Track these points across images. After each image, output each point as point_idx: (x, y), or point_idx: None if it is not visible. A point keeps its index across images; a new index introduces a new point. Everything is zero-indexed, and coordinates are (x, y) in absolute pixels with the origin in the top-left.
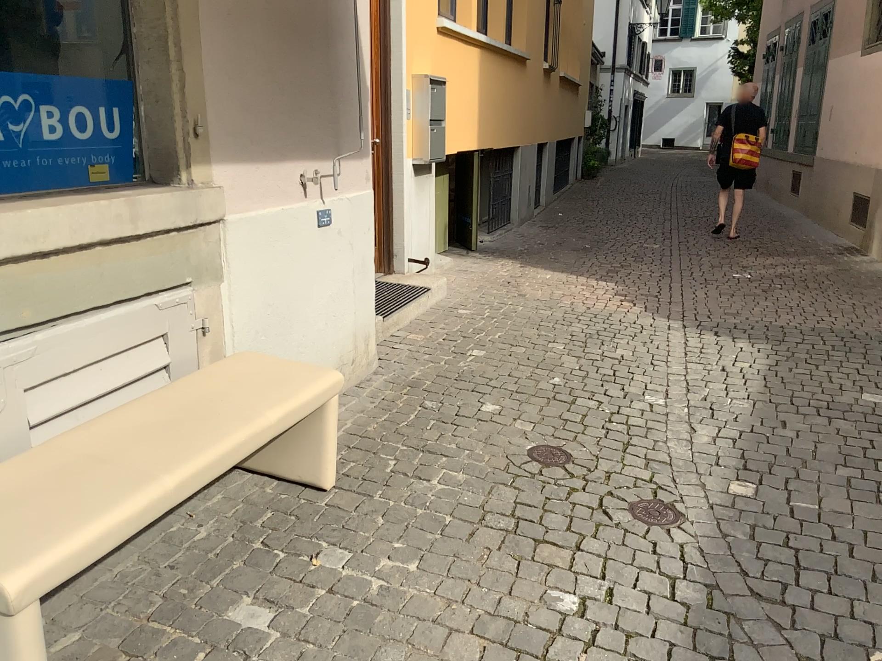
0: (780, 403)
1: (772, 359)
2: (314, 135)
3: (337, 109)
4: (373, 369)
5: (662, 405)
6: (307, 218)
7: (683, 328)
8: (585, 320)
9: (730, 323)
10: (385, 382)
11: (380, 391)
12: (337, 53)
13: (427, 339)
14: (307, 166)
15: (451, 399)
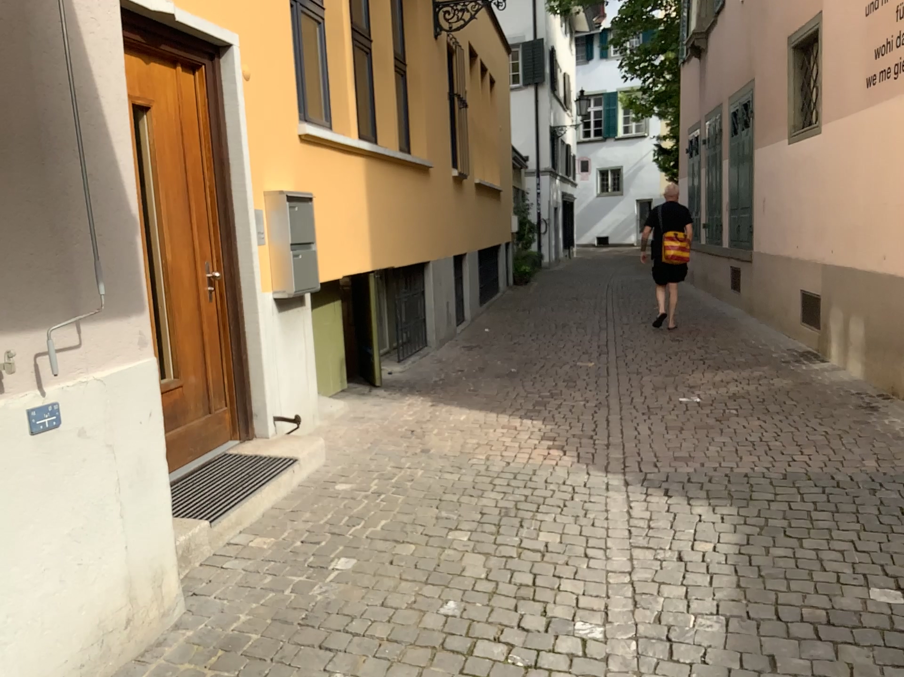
0: (763, 620)
1: (742, 534)
2: (16, 297)
3: (69, 253)
4: (173, 620)
5: (598, 641)
6: (6, 426)
7: (625, 489)
8: (498, 488)
9: (683, 475)
10: (188, 643)
11: (173, 665)
12: (59, 173)
13: (277, 545)
14: (2, 347)
15: (281, 671)
